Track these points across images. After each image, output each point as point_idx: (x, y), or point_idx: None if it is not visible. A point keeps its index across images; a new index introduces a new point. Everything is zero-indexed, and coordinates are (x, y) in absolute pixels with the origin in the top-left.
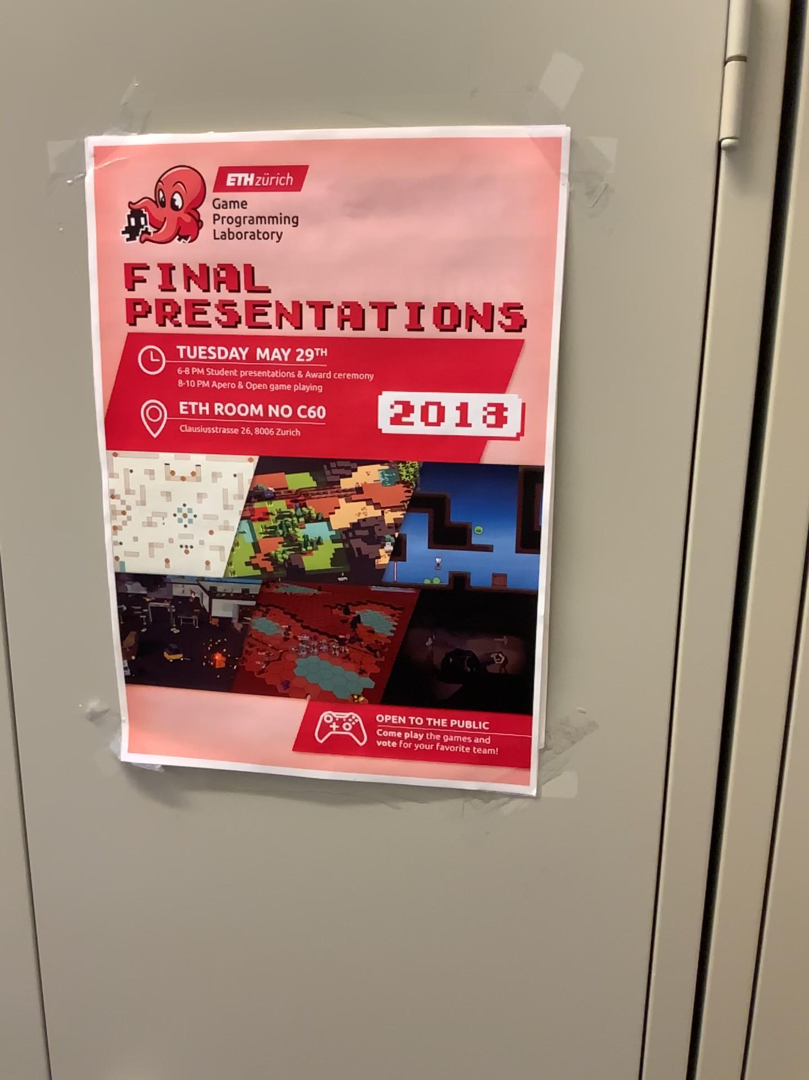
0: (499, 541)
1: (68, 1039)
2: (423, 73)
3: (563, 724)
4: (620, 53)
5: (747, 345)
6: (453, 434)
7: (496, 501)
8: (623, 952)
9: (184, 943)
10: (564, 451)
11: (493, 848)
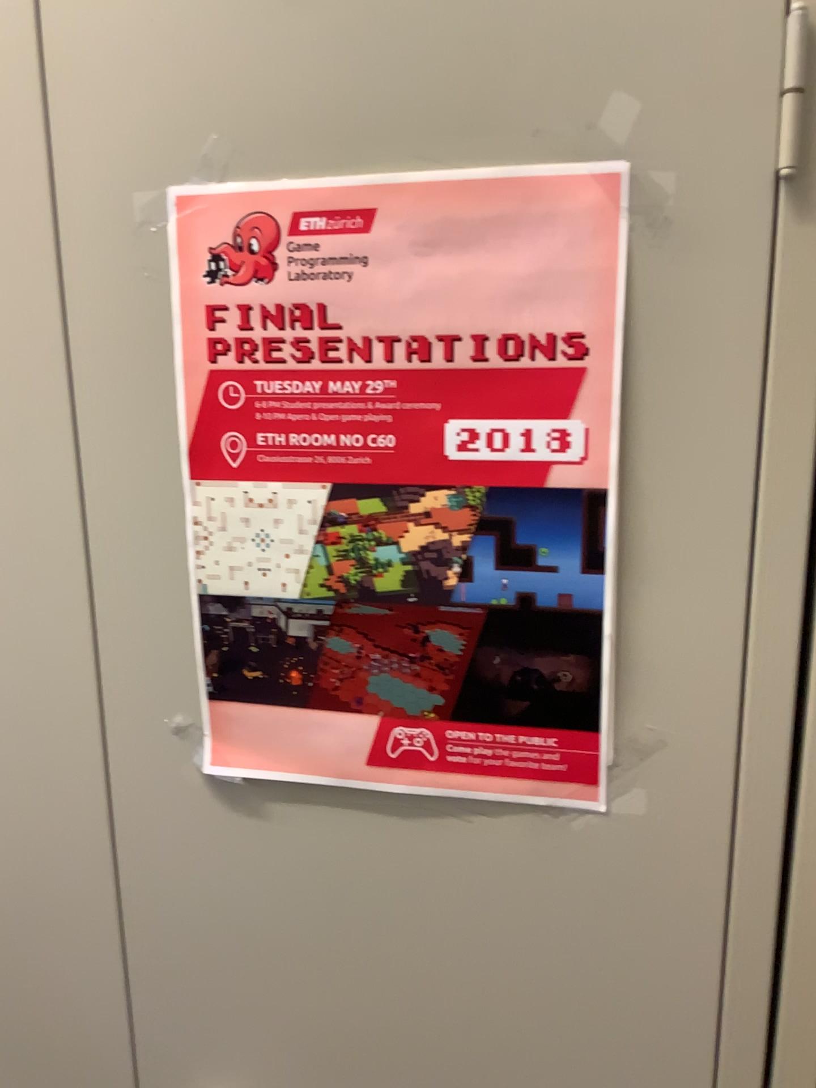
0: (564, 562)
1: (155, 1041)
2: (484, 117)
3: (630, 740)
4: (676, 90)
5: (808, 368)
6: (518, 460)
7: (561, 523)
8: (694, 968)
9: (265, 950)
10: (627, 474)
11: (562, 862)
